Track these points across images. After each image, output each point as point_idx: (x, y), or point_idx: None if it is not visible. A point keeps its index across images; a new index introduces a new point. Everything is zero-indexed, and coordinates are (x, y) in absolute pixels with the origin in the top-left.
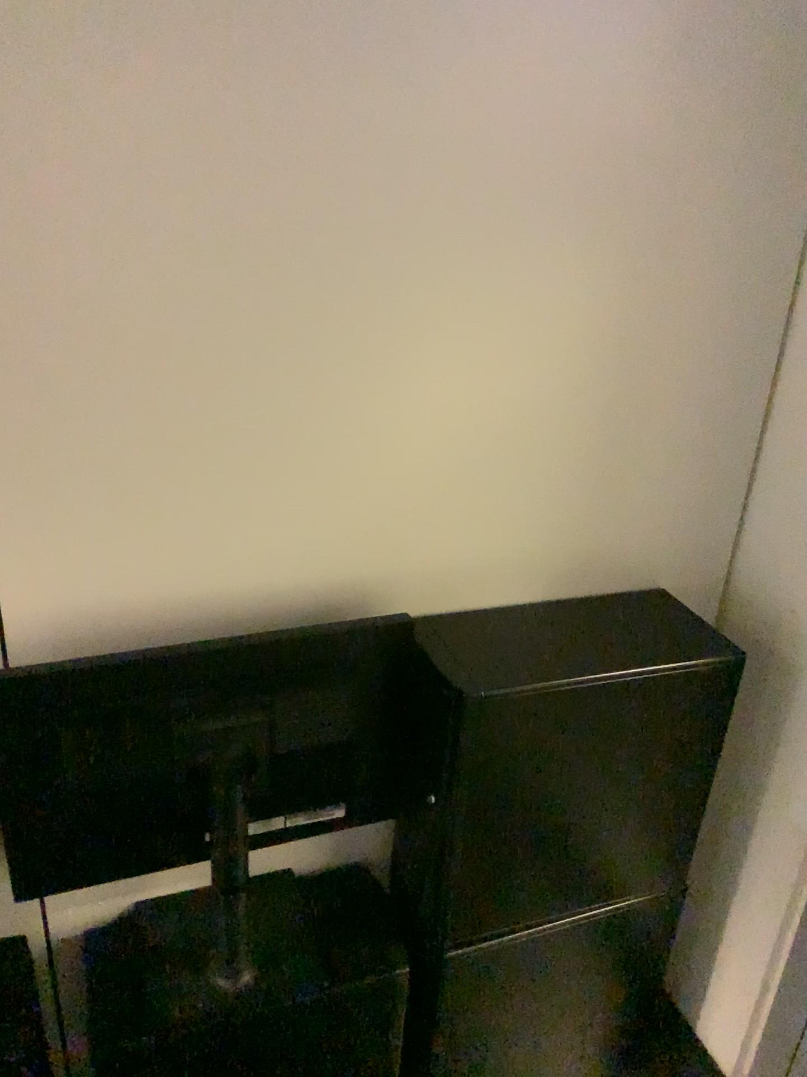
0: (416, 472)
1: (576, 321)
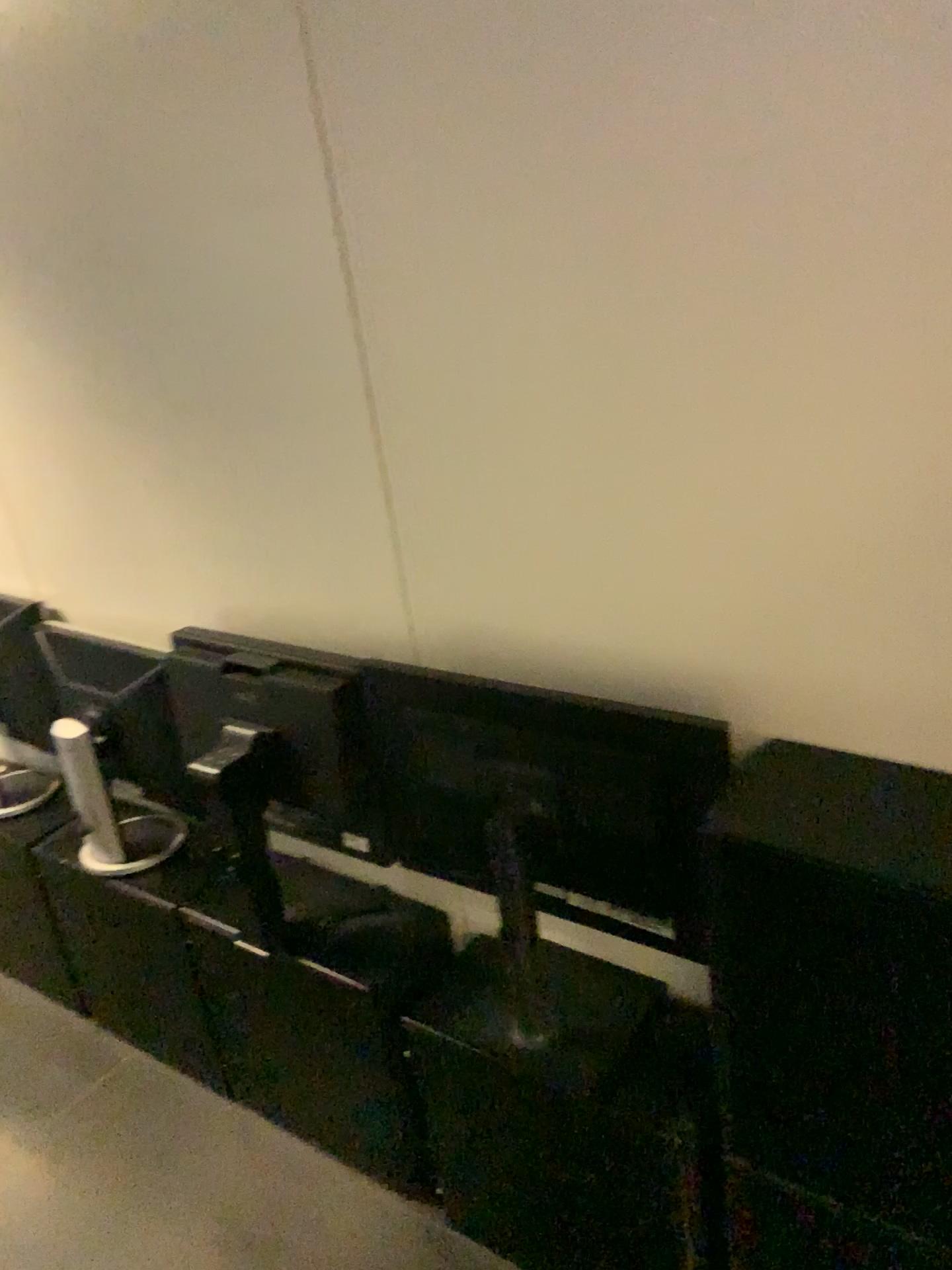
0: (799, 548)
1: None
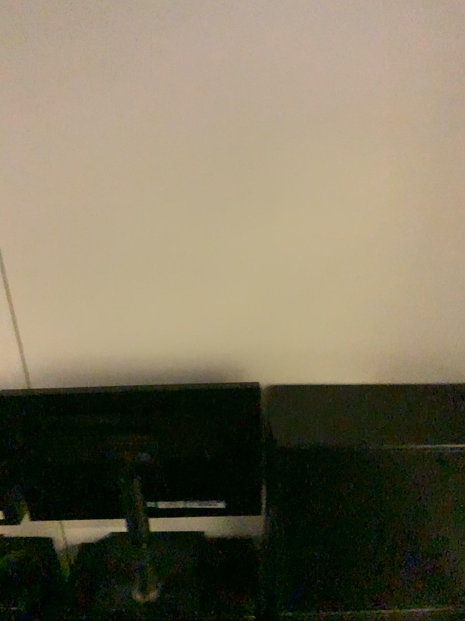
0: (274, 289)
1: (389, 185)
